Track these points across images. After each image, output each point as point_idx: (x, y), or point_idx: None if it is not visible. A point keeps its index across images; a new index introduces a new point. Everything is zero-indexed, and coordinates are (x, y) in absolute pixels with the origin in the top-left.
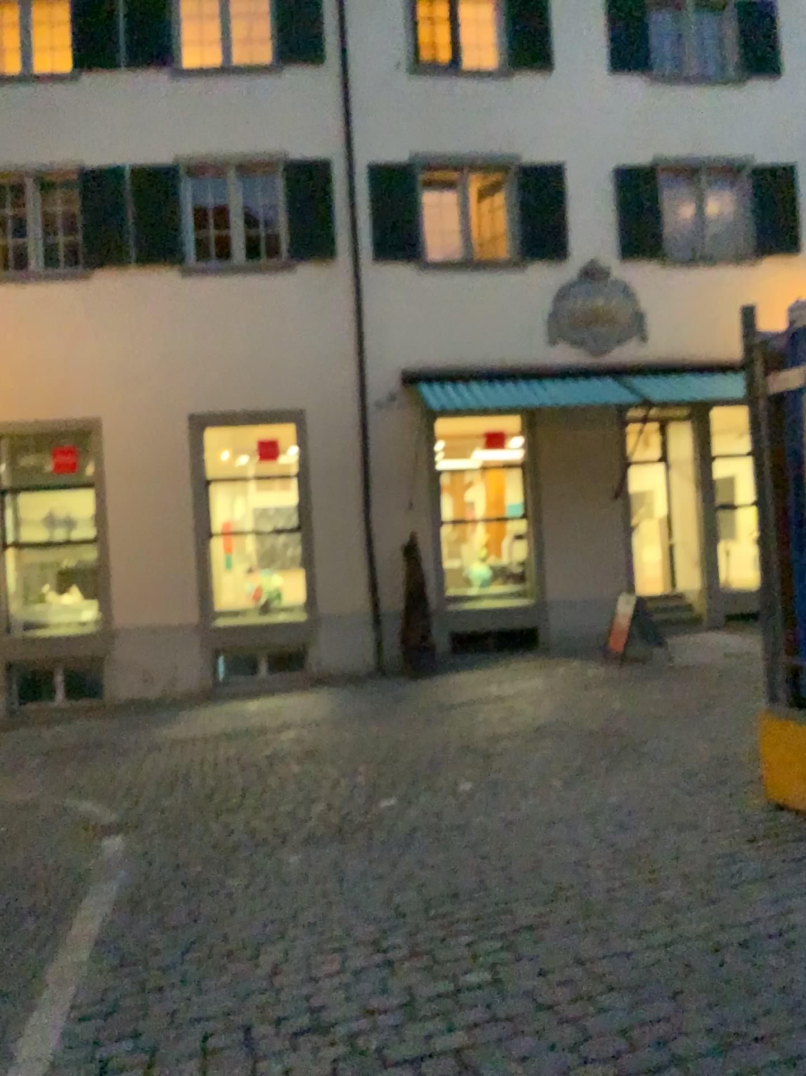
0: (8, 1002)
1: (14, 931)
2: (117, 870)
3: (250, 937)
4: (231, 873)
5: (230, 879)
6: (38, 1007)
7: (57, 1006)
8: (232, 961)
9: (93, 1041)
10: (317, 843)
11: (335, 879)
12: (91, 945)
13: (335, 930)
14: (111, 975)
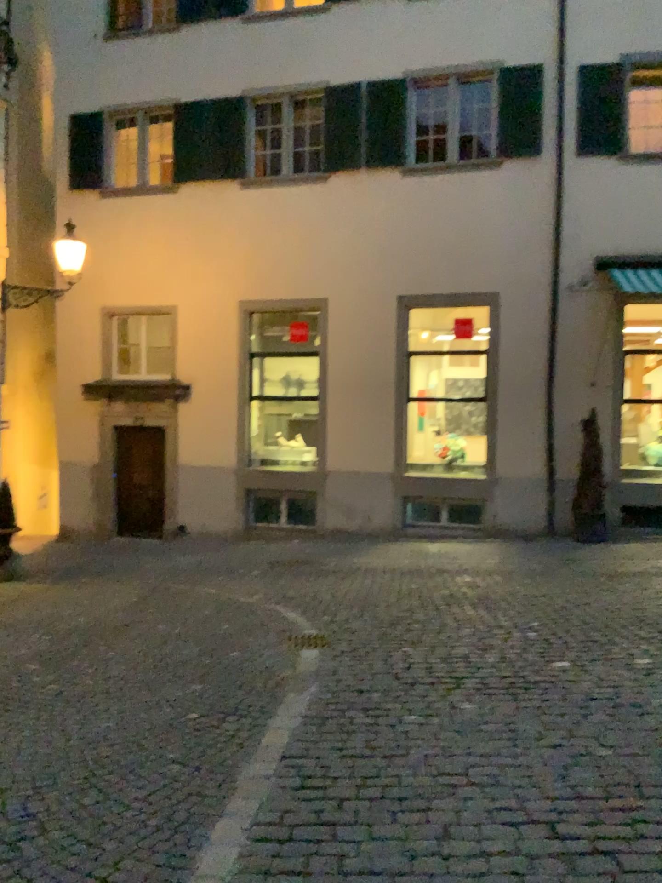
0: (200, 804)
1: (216, 731)
2: (307, 689)
3: (421, 791)
4: (407, 713)
5: (406, 720)
6: (224, 818)
7: (239, 821)
8: (402, 813)
9: (265, 873)
10: (490, 697)
11: (508, 743)
12: (276, 761)
13: (508, 804)
14: (290, 800)
